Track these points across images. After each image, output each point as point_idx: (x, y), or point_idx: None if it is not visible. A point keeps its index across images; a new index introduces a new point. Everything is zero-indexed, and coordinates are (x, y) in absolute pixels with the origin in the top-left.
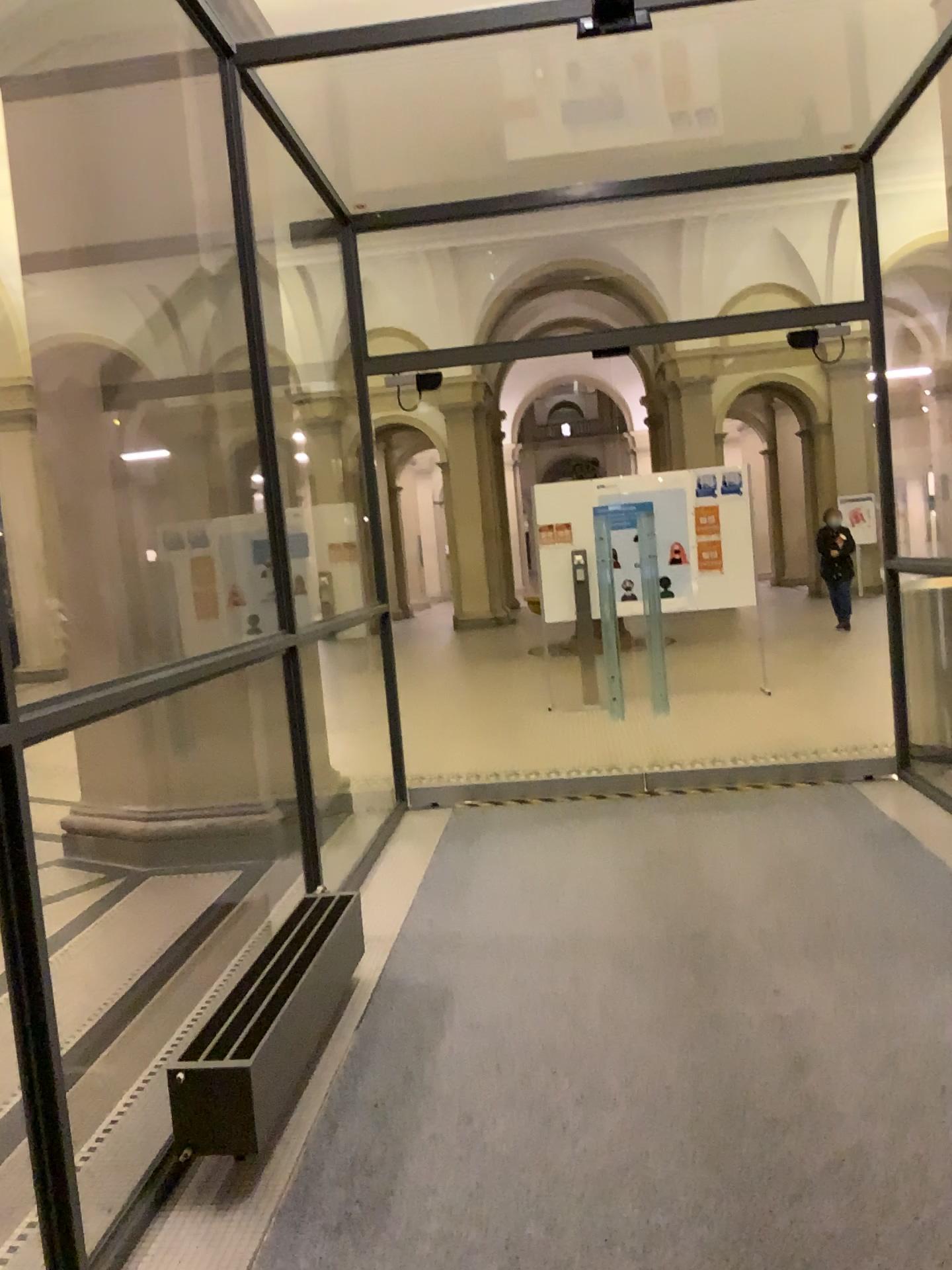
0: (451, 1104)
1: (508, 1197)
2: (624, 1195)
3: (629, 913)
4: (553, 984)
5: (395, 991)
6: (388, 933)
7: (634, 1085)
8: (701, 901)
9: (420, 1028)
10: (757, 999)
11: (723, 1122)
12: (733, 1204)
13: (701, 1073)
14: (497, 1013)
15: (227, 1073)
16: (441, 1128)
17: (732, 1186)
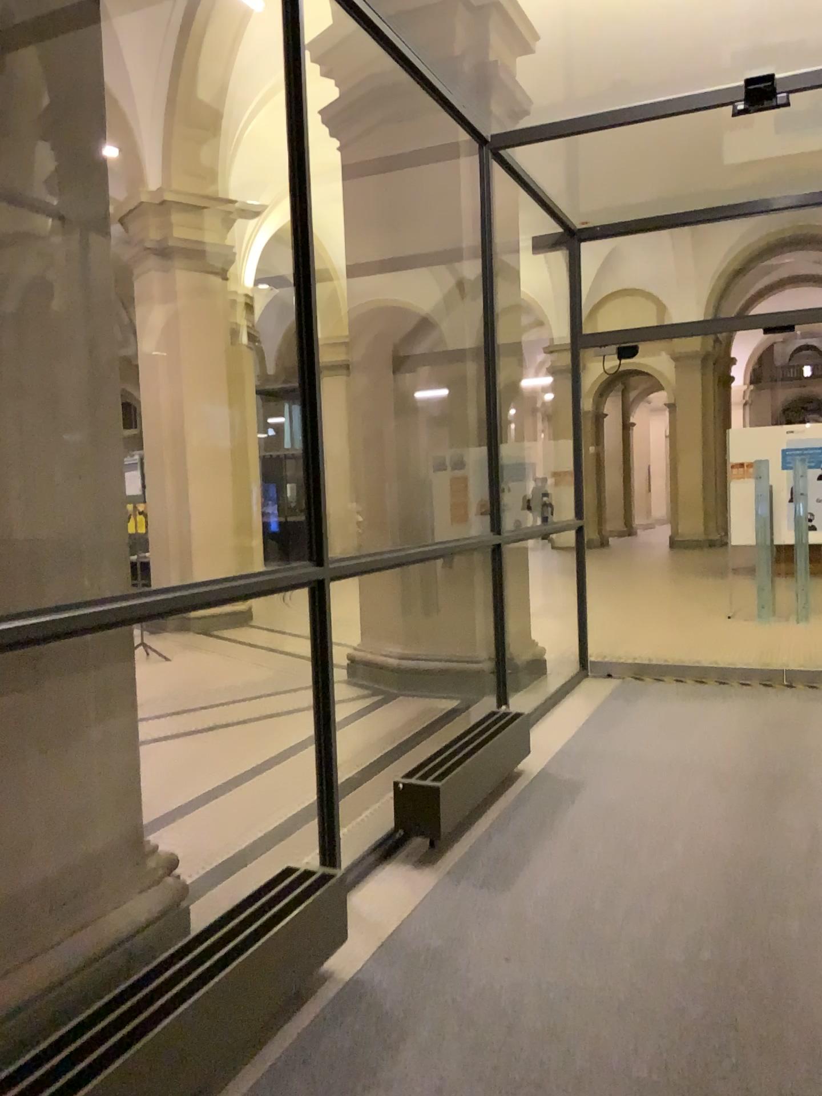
0: (565, 840)
1: (586, 886)
2: (659, 898)
3: (730, 757)
4: (657, 790)
5: (548, 779)
6: (551, 747)
7: (690, 848)
8: (790, 757)
9: (558, 800)
10: (802, 817)
11: (741, 874)
12: (728, 913)
13: (739, 849)
14: (612, 800)
15: (427, 789)
16: (555, 850)
17: (731, 904)
